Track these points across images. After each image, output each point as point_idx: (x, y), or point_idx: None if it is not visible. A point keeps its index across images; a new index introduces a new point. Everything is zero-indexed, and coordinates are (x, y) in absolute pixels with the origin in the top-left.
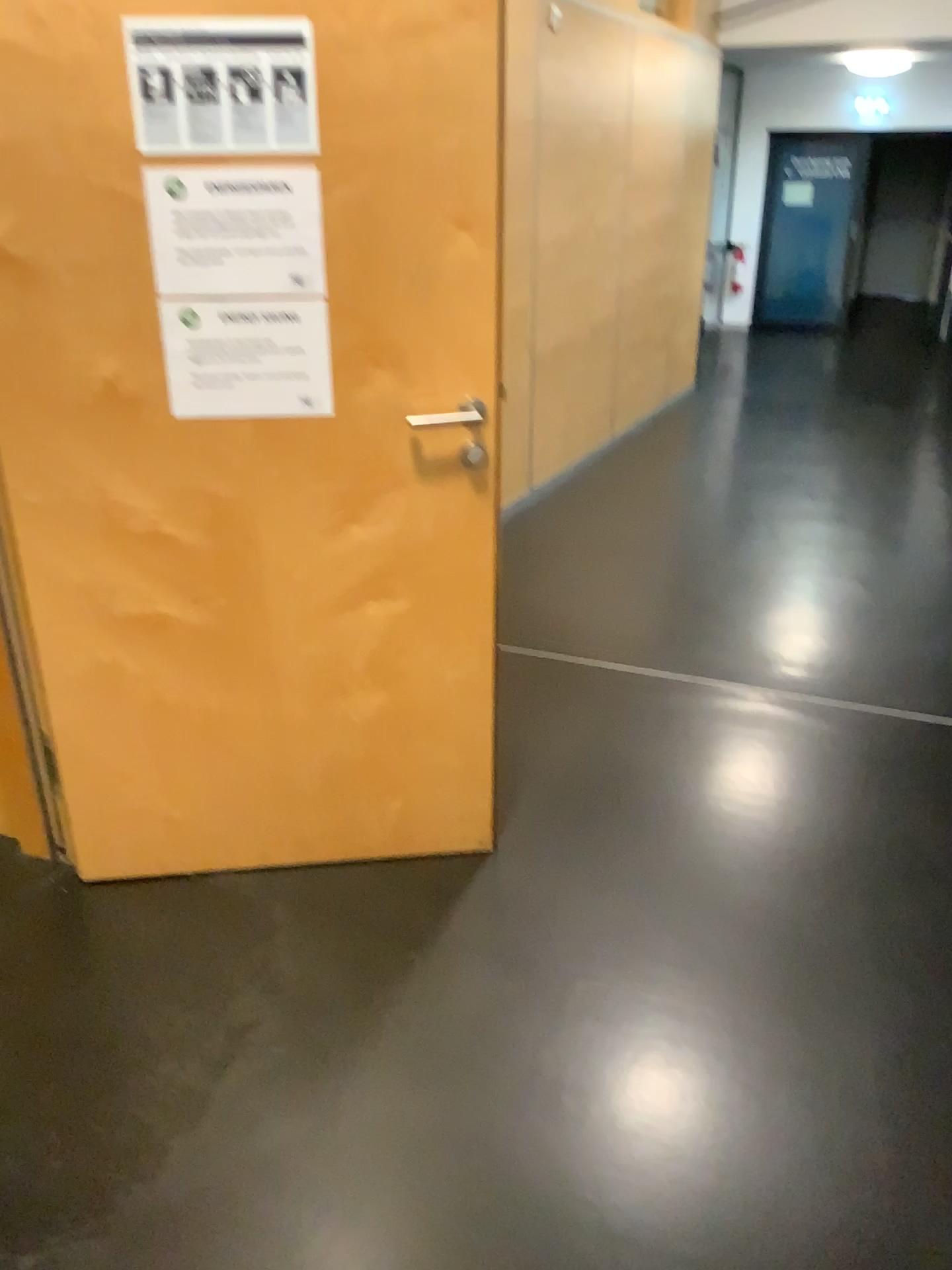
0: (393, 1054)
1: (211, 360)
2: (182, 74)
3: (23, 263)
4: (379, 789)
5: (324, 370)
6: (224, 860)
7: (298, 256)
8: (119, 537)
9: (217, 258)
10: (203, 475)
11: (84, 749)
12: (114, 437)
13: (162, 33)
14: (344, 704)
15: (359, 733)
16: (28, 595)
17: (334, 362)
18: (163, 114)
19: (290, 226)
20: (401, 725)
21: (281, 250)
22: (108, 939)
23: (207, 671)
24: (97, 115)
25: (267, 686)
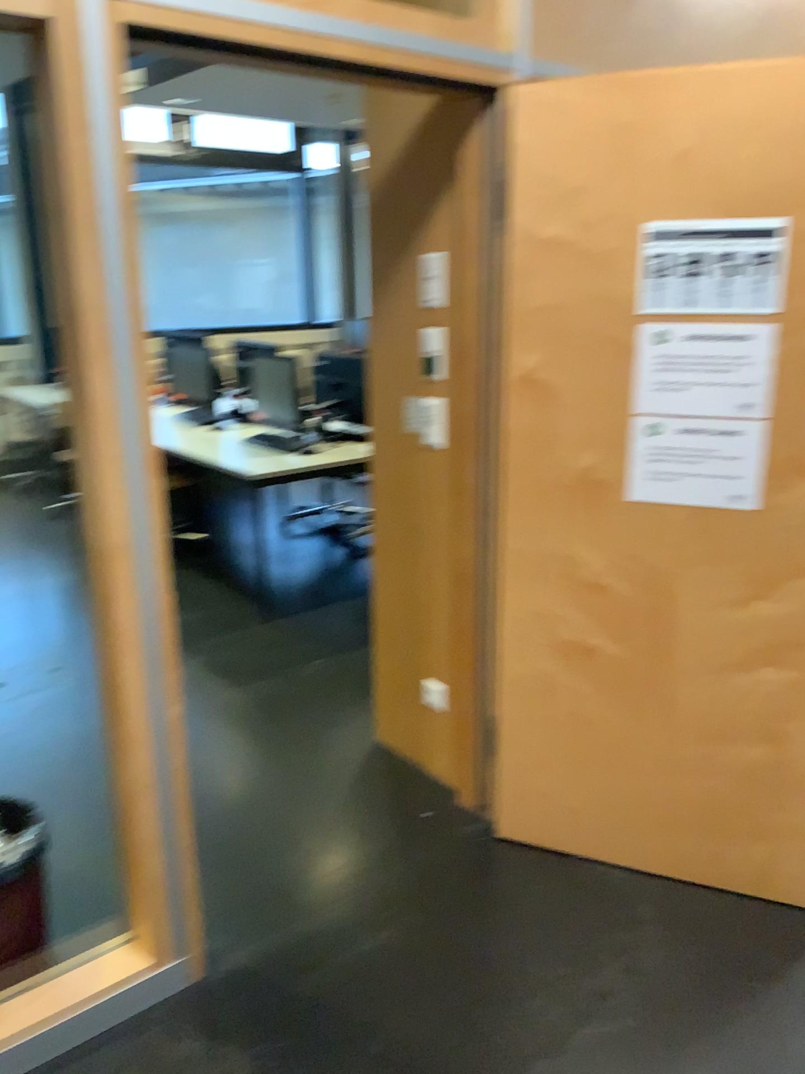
0: (735, 1073)
1: (669, 463)
2: (683, 260)
3: (546, 386)
4: (752, 835)
5: (759, 479)
6: (608, 858)
7: (752, 391)
8: (575, 585)
9: (686, 390)
10: (646, 549)
11: (519, 740)
12: (585, 512)
13: (674, 233)
14: (731, 753)
15: (741, 782)
16: (502, 617)
17: (768, 473)
18: (664, 287)
19: (749, 368)
20: (781, 783)
21: (738, 386)
22: (511, 893)
23: (622, 701)
24: (617, 289)
25: (668, 723)
